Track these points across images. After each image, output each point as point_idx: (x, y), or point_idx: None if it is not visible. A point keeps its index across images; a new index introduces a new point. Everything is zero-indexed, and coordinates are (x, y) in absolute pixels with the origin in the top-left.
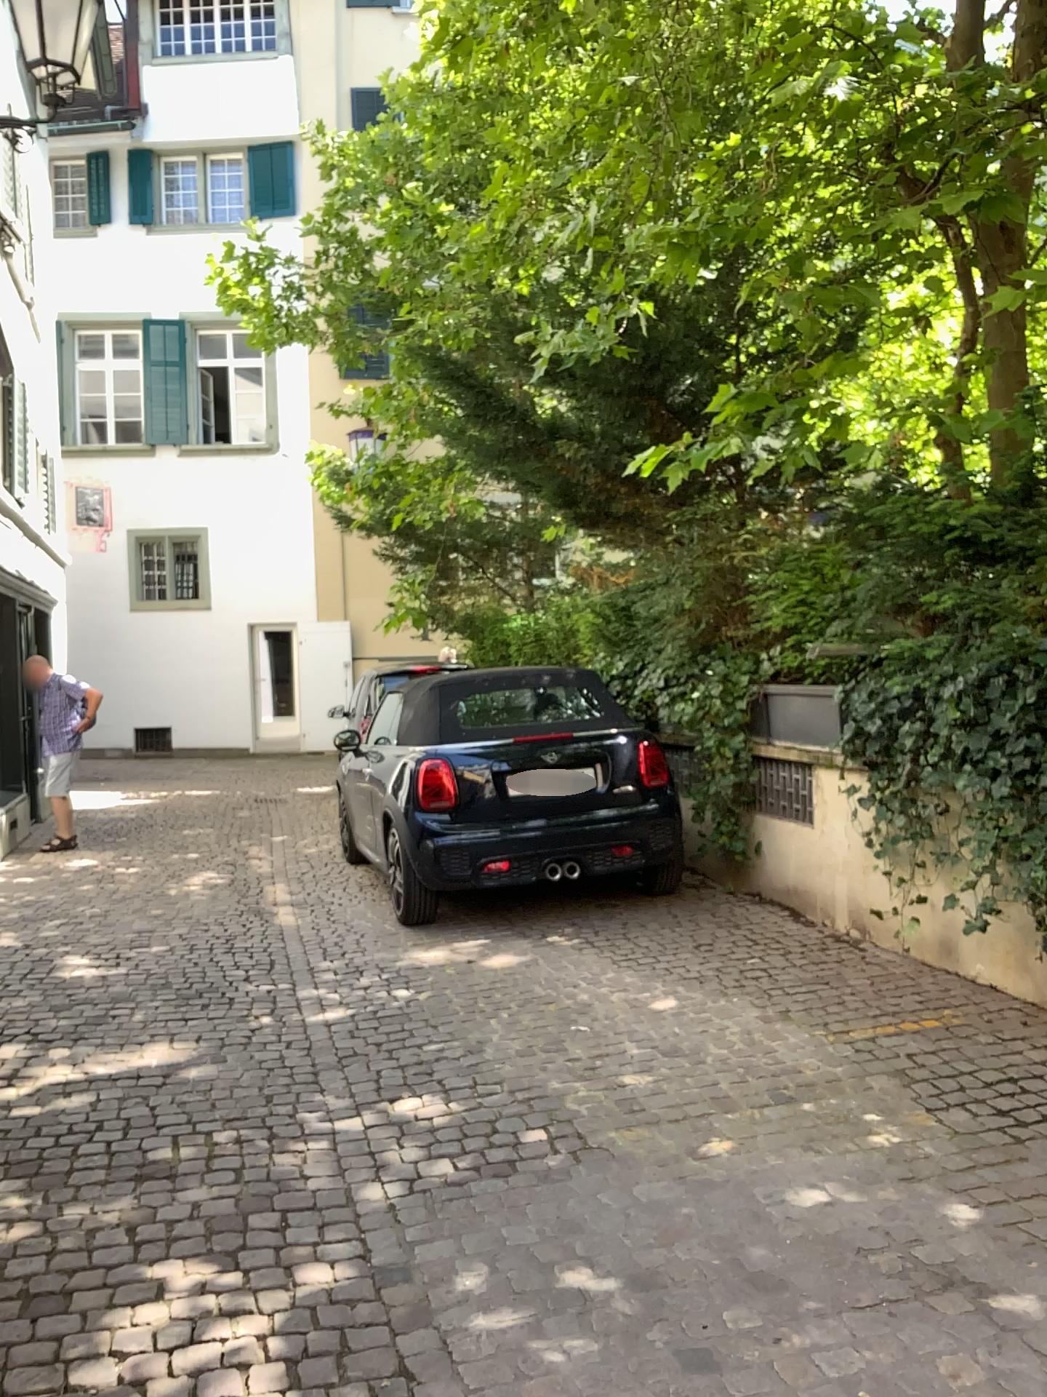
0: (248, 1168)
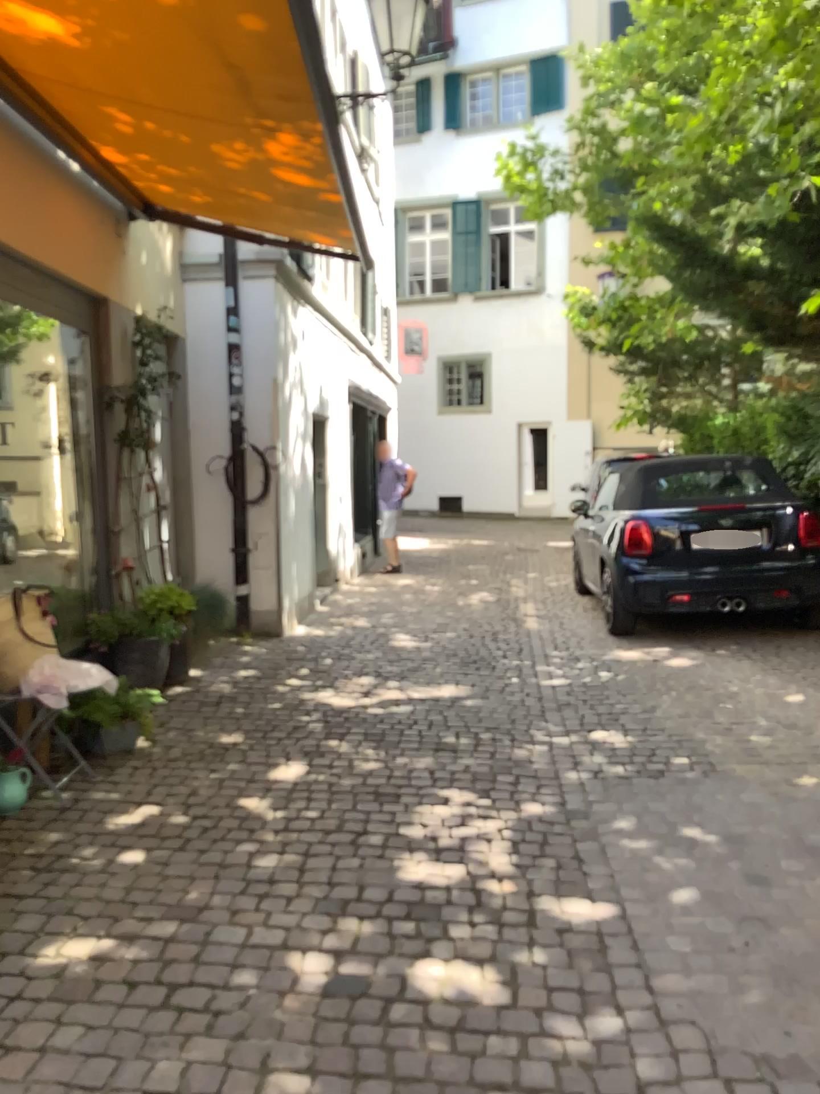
0: (498, 753)
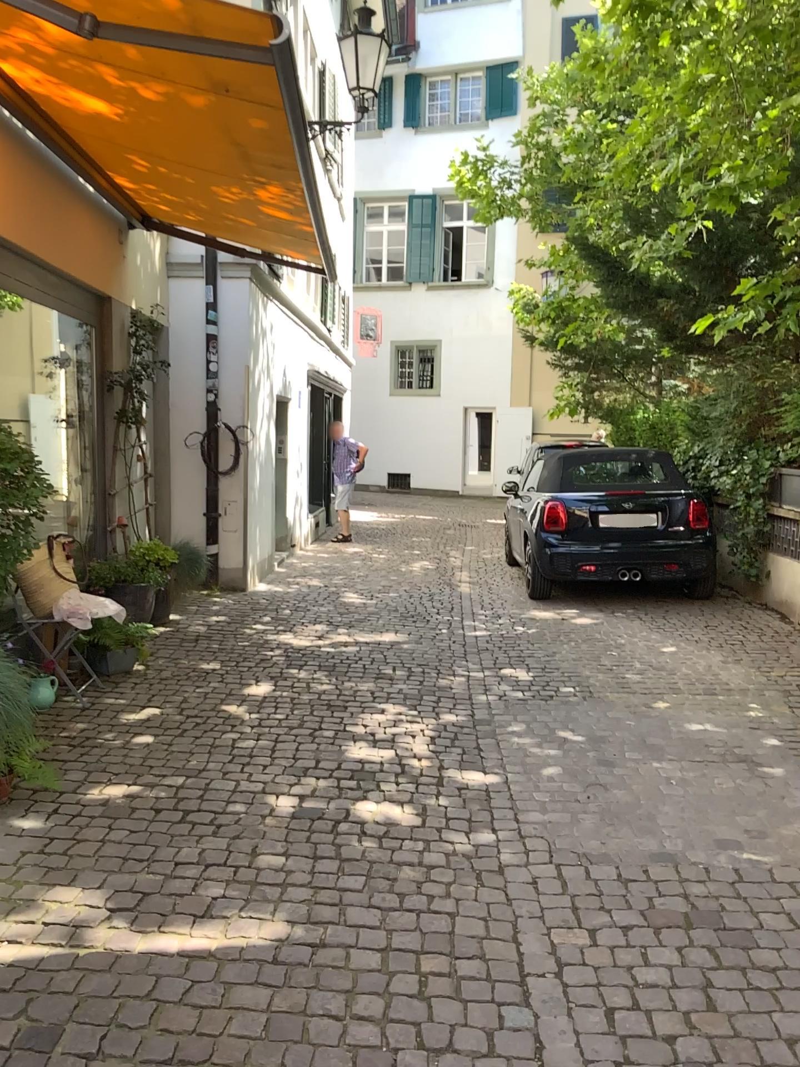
0: (426, 682)
